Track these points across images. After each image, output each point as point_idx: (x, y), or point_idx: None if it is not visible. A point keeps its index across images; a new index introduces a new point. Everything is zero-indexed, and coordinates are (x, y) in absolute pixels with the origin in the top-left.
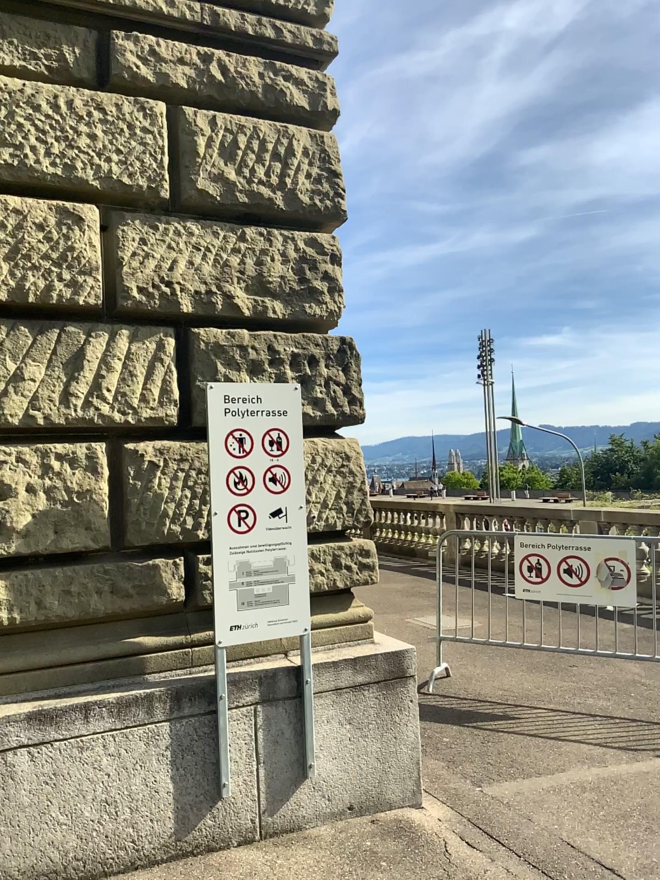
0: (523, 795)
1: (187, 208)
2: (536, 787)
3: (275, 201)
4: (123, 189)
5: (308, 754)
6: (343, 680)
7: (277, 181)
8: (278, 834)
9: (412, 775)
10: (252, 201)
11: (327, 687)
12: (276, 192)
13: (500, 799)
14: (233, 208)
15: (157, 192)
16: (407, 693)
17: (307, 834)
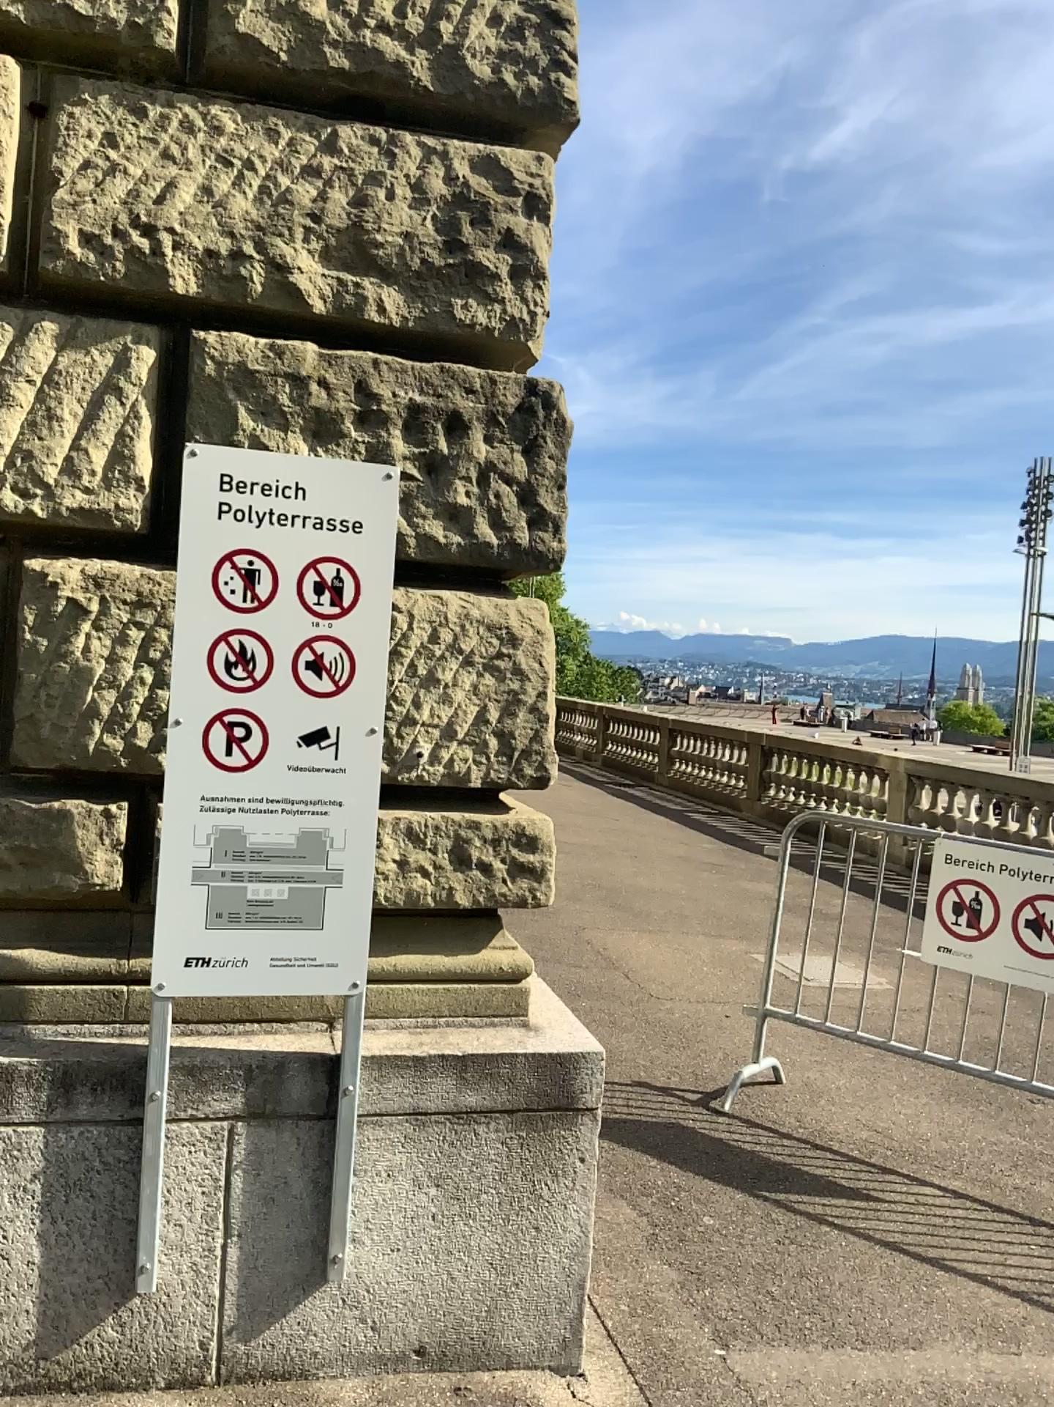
0: (805, 1400)
1: (212, 72)
2: (842, 1383)
3: (410, 67)
4: (76, 22)
5: (336, 1238)
6: (436, 1098)
7: (418, 25)
8: (257, 1381)
9: (568, 1312)
10: (358, 64)
11: (400, 1106)
12: (414, 48)
13: (751, 1397)
14: (313, 79)
15: (147, 31)
16: (574, 1145)
17: (317, 1393)
